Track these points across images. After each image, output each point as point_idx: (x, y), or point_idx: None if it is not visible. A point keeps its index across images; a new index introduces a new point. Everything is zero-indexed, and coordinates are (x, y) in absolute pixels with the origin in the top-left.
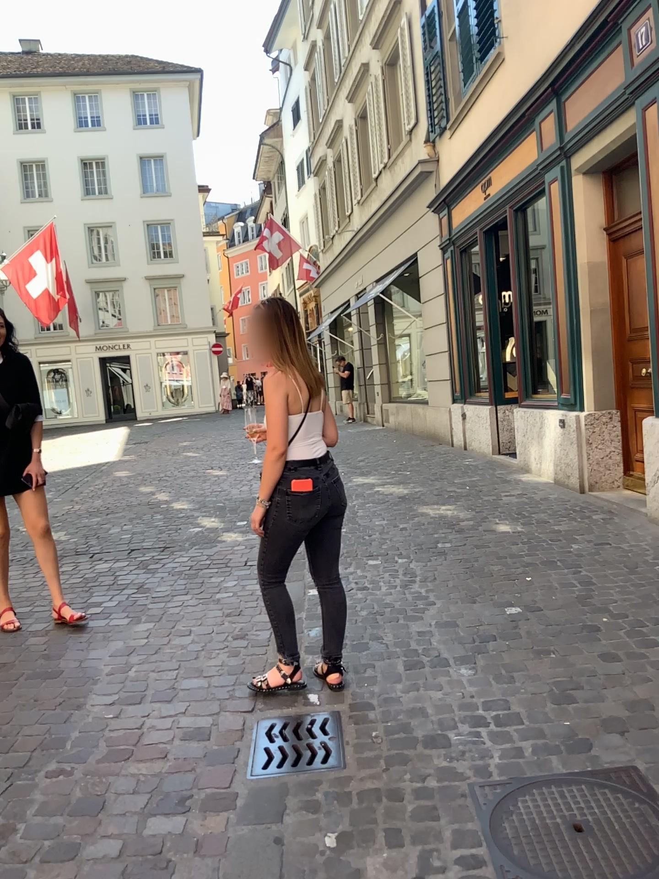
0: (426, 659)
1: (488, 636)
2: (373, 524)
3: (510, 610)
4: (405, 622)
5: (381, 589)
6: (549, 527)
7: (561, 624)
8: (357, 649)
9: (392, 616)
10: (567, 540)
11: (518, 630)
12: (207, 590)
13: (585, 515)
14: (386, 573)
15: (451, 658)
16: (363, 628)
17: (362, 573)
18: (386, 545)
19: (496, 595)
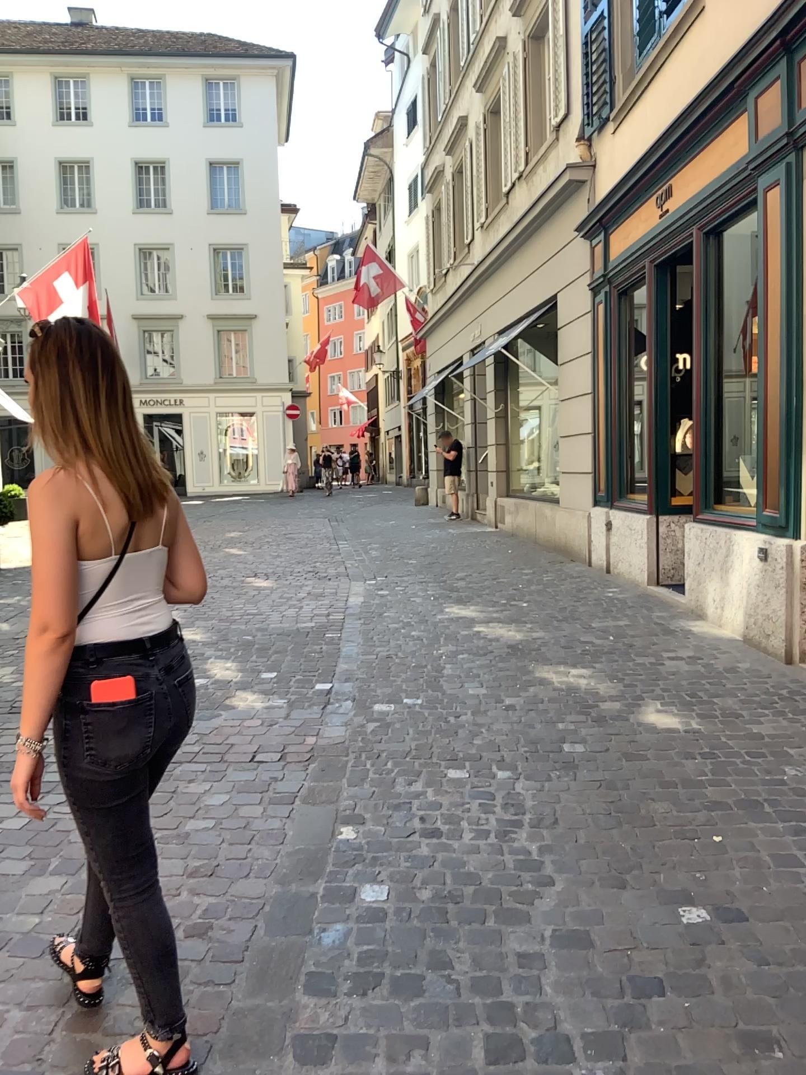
0: (528, 1039)
1: (649, 983)
2: (464, 695)
3: (688, 915)
4: (497, 925)
5: (462, 836)
6: (743, 727)
7: (787, 965)
8: (401, 991)
9: (475, 905)
10: (776, 756)
11: (705, 971)
12: (175, 809)
13: (799, 708)
14: (474, 801)
15: (579, 1039)
16: (420, 928)
17: (434, 797)
18: (480, 738)
19: (661, 873)
